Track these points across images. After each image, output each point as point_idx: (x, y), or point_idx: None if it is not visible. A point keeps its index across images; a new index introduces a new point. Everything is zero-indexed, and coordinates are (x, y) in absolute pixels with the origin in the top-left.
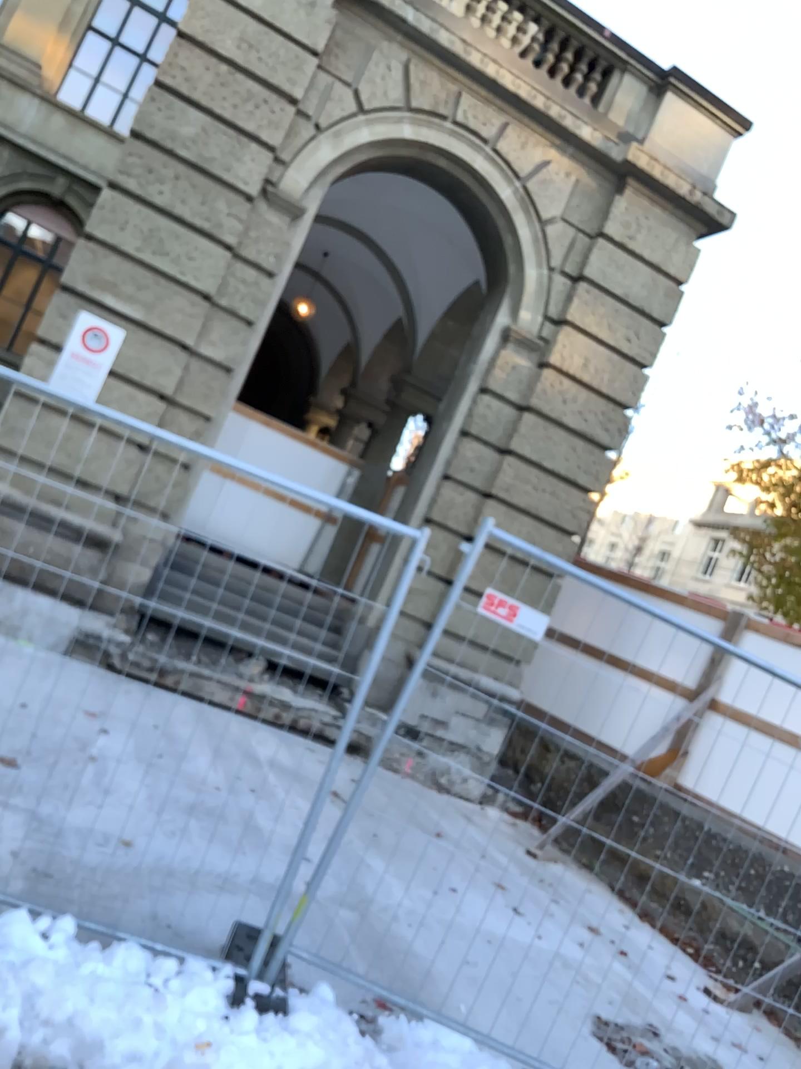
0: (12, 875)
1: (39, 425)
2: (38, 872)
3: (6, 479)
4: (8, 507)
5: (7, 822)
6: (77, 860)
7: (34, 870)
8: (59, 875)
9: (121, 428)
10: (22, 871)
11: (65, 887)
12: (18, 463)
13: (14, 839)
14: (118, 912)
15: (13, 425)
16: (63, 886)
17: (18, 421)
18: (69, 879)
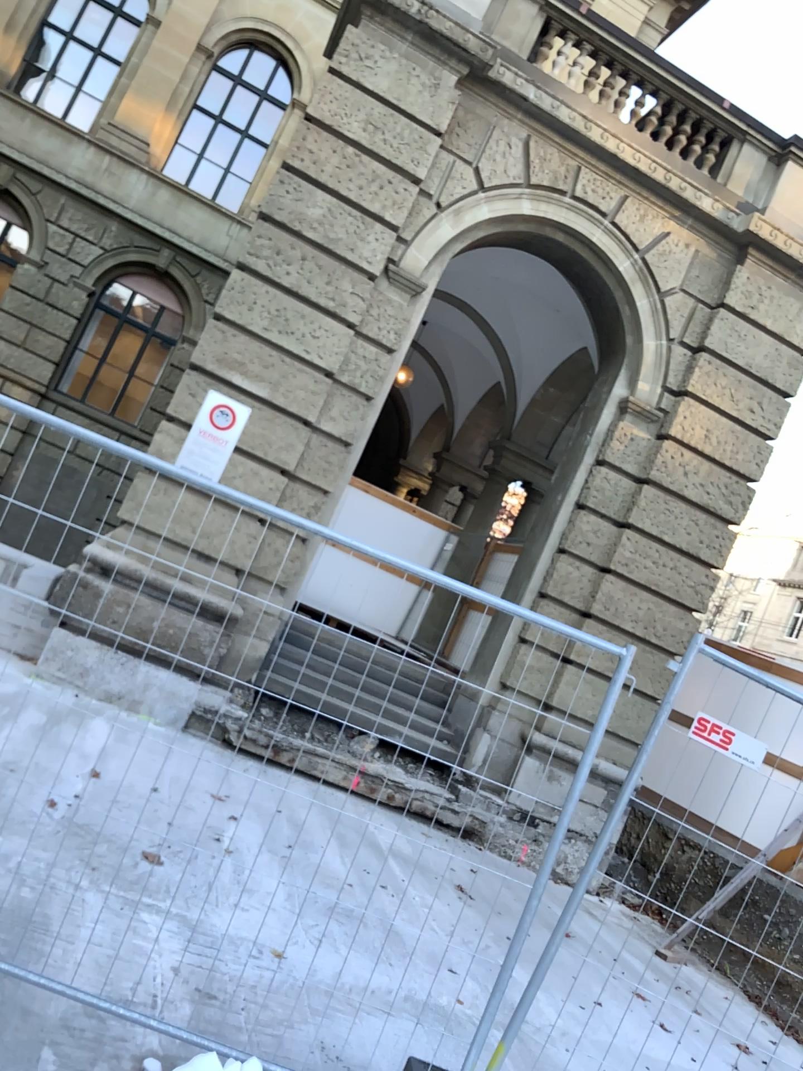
0: (179, 1001)
1: (238, 537)
2: (203, 996)
3: (202, 591)
4: (204, 621)
5: (168, 937)
6: (242, 983)
7: (201, 994)
8: (225, 1000)
9: (320, 540)
10: (188, 995)
11: (232, 1014)
12: (214, 575)
13: (176, 956)
14: (286, 1043)
15: (212, 536)
16: (230, 1014)
17: (217, 532)
18: (236, 1005)
